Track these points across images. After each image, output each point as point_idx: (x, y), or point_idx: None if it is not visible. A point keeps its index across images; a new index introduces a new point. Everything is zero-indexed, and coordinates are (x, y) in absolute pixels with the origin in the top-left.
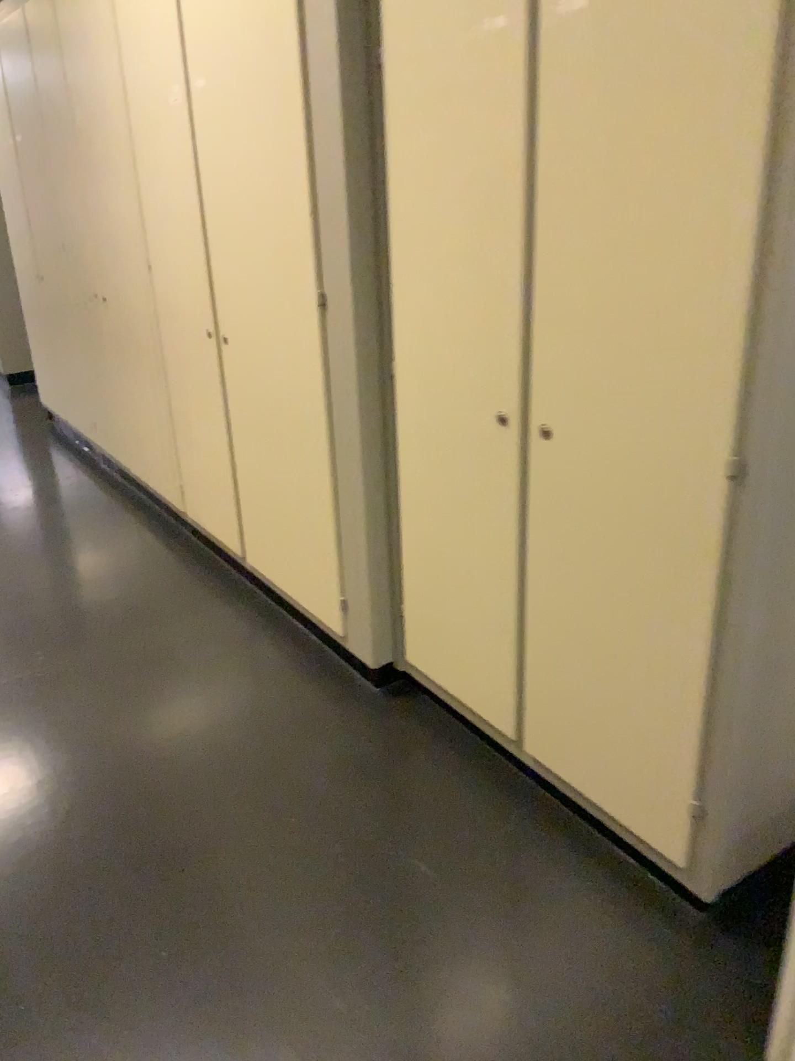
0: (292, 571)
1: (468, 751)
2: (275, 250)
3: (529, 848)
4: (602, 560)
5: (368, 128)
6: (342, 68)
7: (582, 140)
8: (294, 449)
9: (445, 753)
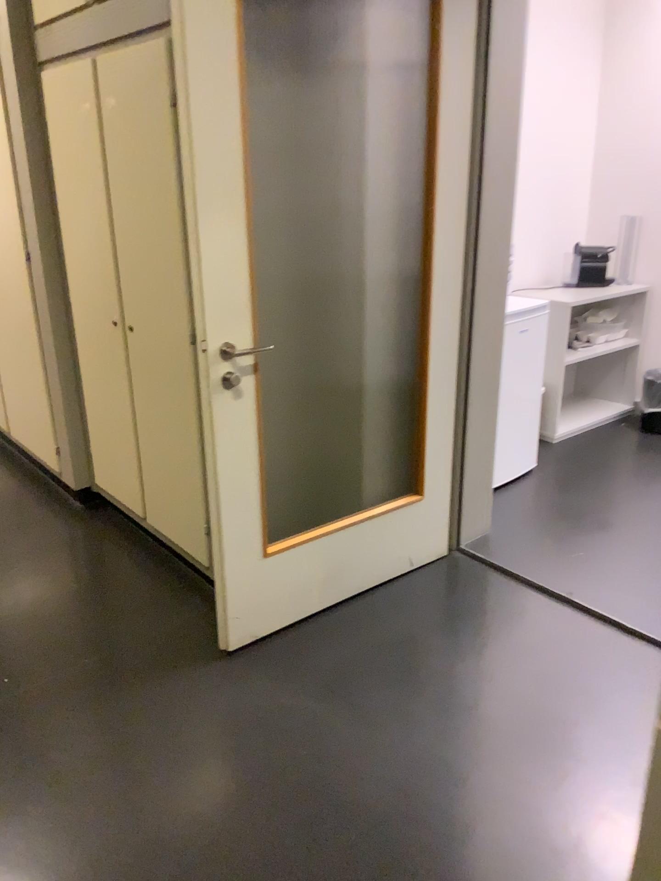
0: (30, 433)
1: (119, 529)
2: (2, 227)
3: (133, 570)
4: (153, 396)
5: (39, 157)
6: (24, 122)
7: (117, 171)
8: (22, 352)
9: (106, 531)
